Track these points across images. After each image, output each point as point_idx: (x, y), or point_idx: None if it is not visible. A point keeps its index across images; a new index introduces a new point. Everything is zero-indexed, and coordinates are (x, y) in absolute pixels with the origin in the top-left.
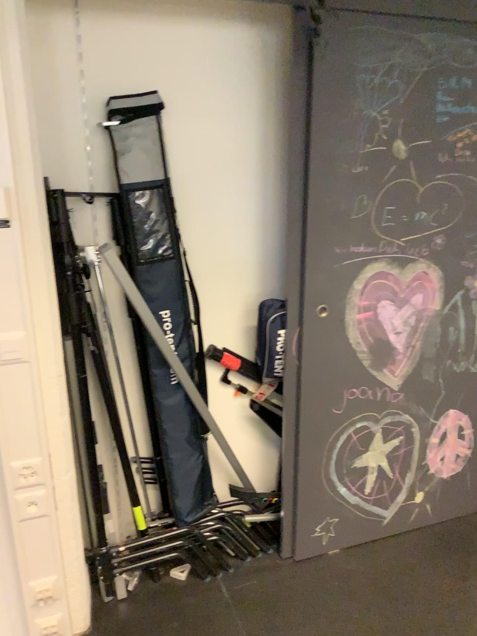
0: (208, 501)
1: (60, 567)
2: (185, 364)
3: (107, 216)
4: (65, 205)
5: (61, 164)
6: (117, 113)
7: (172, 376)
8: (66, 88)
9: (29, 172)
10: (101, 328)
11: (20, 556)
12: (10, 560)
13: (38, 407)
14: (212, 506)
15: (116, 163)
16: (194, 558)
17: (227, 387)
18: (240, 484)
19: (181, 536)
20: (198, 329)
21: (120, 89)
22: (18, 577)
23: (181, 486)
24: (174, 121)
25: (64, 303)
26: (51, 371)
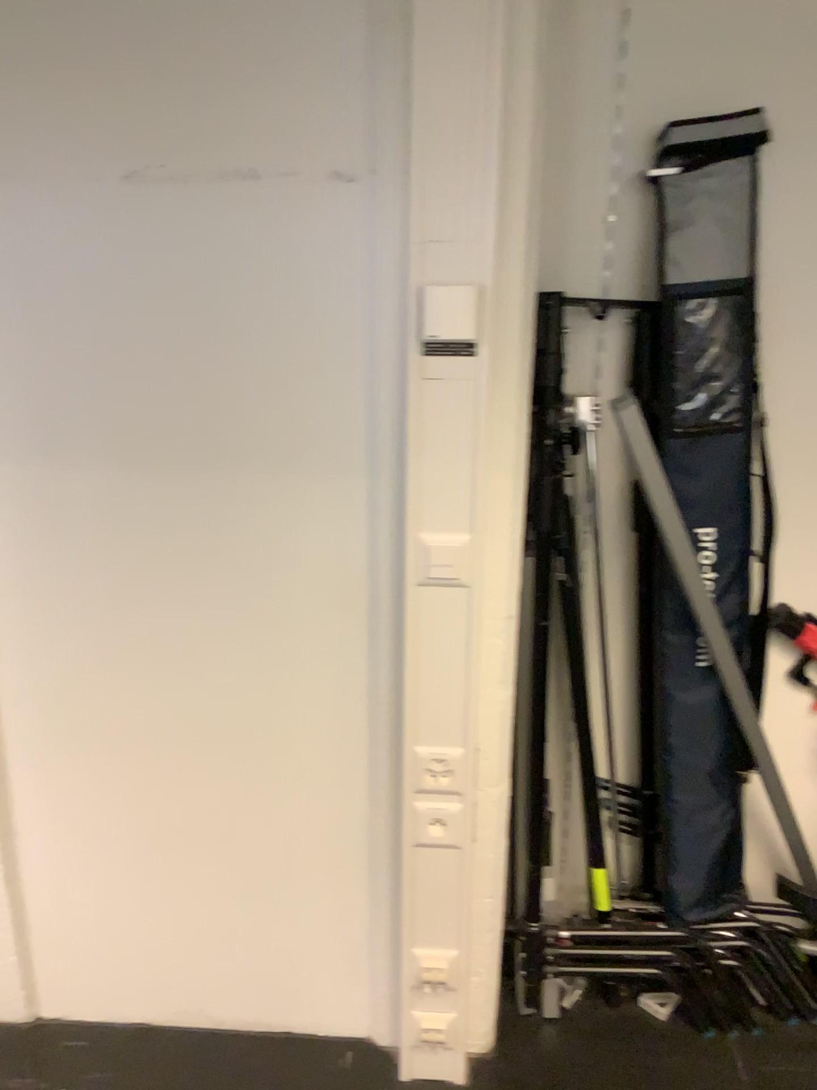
0: (729, 892)
1: (466, 937)
2: (729, 633)
3: (624, 344)
4: (556, 320)
5: (560, 246)
6: (676, 155)
7: (702, 650)
8: (589, 109)
9: (517, 259)
10: (582, 542)
11: (406, 900)
12: (390, 902)
13: (470, 666)
14: (735, 903)
15: (660, 247)
16: (686, 987)
17: (798, 688)
18: (795, 875)
19: (669, 940)
20: (761, 570)
21: (685, 108)
22: (398, 933)
23: (685, 853)
24: (780, 168)
25: (534, 493)
26: (499, 607)
